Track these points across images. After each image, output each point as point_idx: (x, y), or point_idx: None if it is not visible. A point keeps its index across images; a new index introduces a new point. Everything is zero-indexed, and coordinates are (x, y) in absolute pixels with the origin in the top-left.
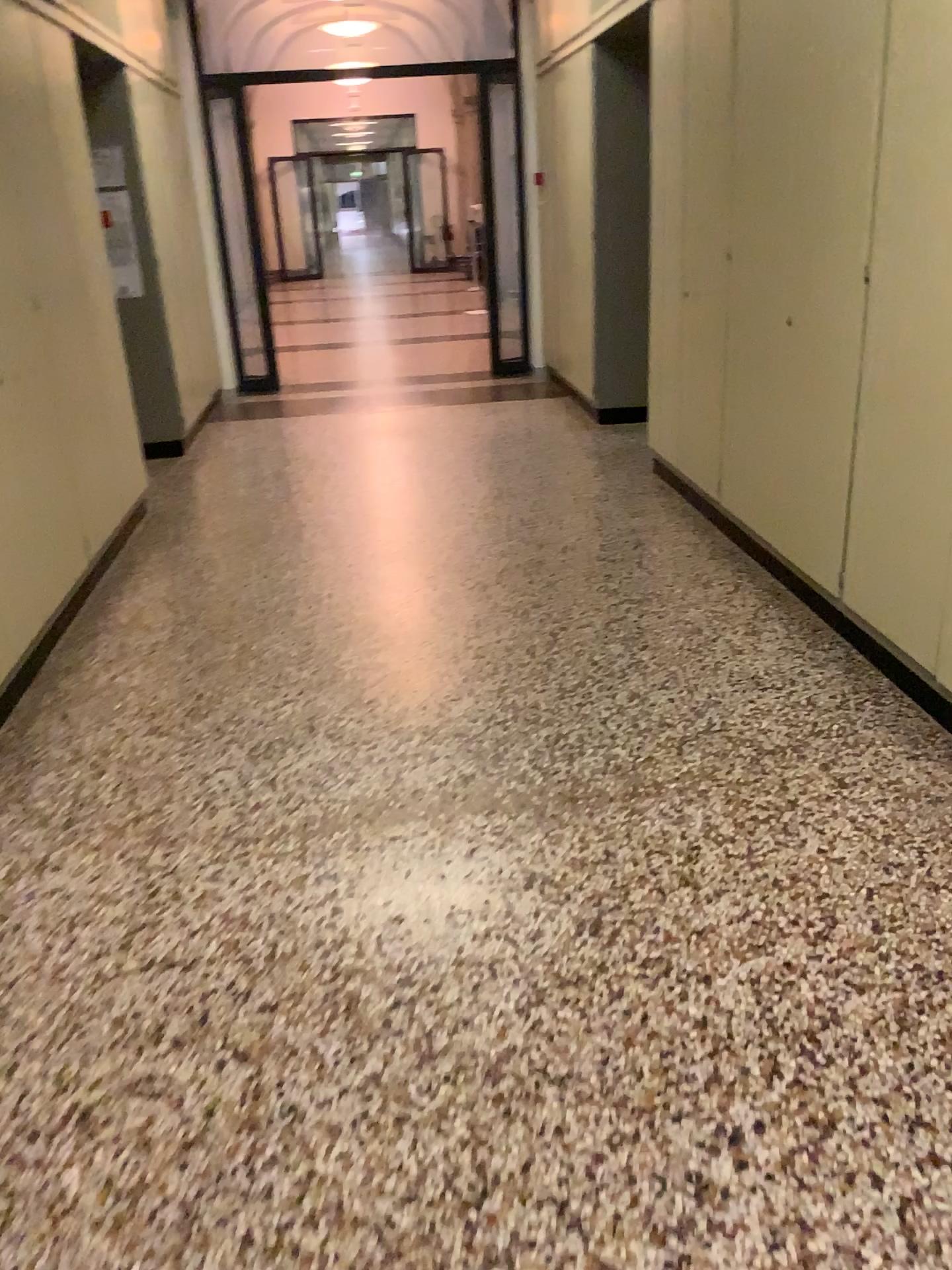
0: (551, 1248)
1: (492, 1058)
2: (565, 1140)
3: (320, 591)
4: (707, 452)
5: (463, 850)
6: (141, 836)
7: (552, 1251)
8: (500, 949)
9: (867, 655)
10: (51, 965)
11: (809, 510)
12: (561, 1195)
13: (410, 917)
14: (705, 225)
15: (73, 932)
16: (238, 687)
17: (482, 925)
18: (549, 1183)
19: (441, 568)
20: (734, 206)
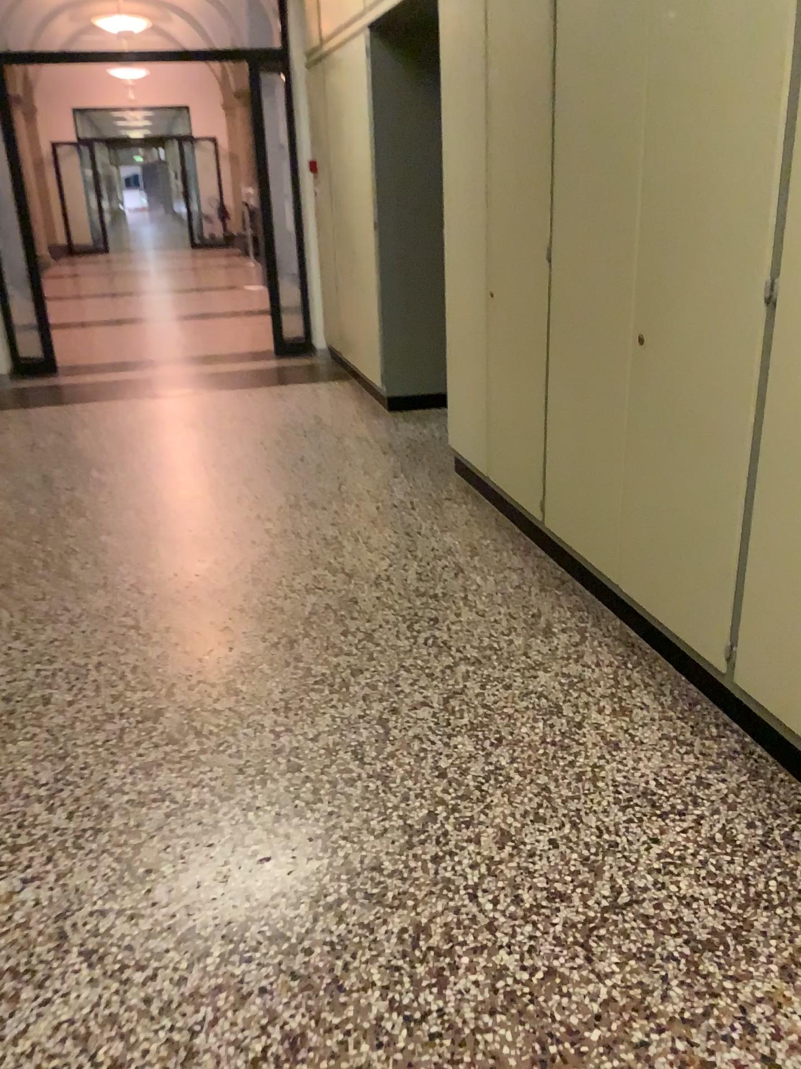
0: None
1: None
2: None
3: (87, 665)
4: (522, 464)
5: None
6: None
7: None
8: None
9: (769, 752)
10: None
11: (674, 562)
12: None
13: None
14: (513, 221)
15: None
16: None
17: None
18: None
19: (235, 619)
20: (552, 201)
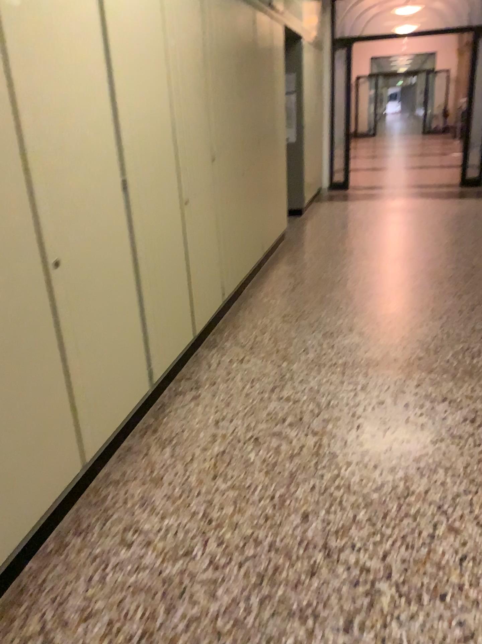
0: (432, 516)
1: (417, 453)
2: (444, 486)
3: (361, 276)
4: None
5: (414, 382)
6: (279, 356)
7: (433, 517)
8: (426, 419)
9: None
10: (245, 392)
11: None
12: (440, 502)
13: (388, 402)
14: None
15: (253, 383)
16: (321, 309)
17: (420, 409)
18: (435, 497)
19: (420, 272)
20: None
